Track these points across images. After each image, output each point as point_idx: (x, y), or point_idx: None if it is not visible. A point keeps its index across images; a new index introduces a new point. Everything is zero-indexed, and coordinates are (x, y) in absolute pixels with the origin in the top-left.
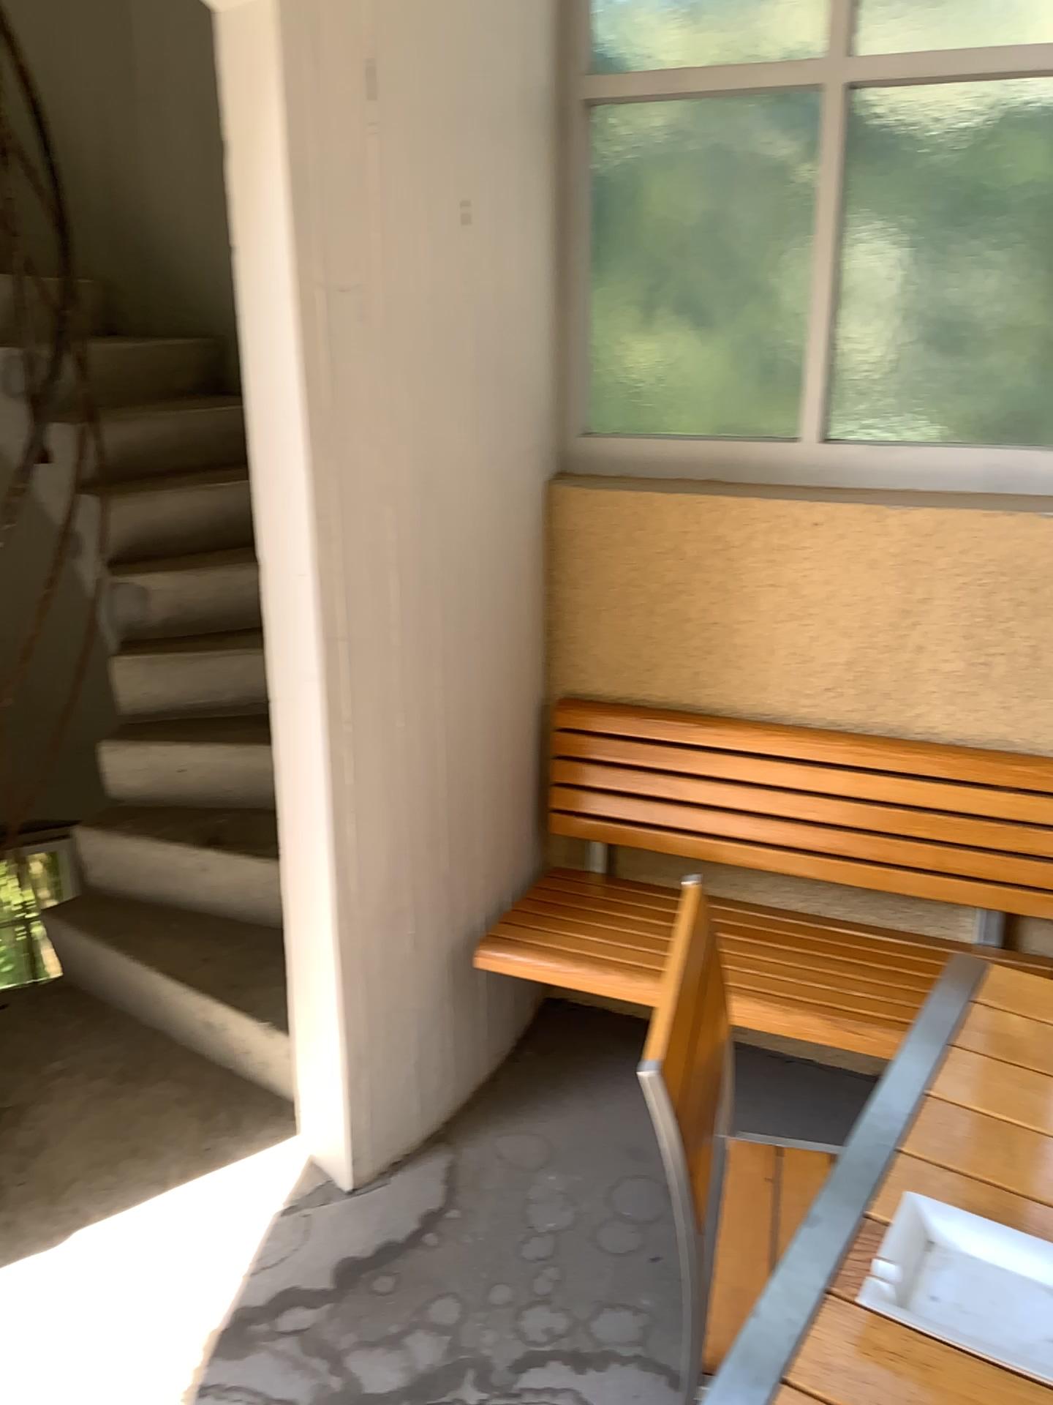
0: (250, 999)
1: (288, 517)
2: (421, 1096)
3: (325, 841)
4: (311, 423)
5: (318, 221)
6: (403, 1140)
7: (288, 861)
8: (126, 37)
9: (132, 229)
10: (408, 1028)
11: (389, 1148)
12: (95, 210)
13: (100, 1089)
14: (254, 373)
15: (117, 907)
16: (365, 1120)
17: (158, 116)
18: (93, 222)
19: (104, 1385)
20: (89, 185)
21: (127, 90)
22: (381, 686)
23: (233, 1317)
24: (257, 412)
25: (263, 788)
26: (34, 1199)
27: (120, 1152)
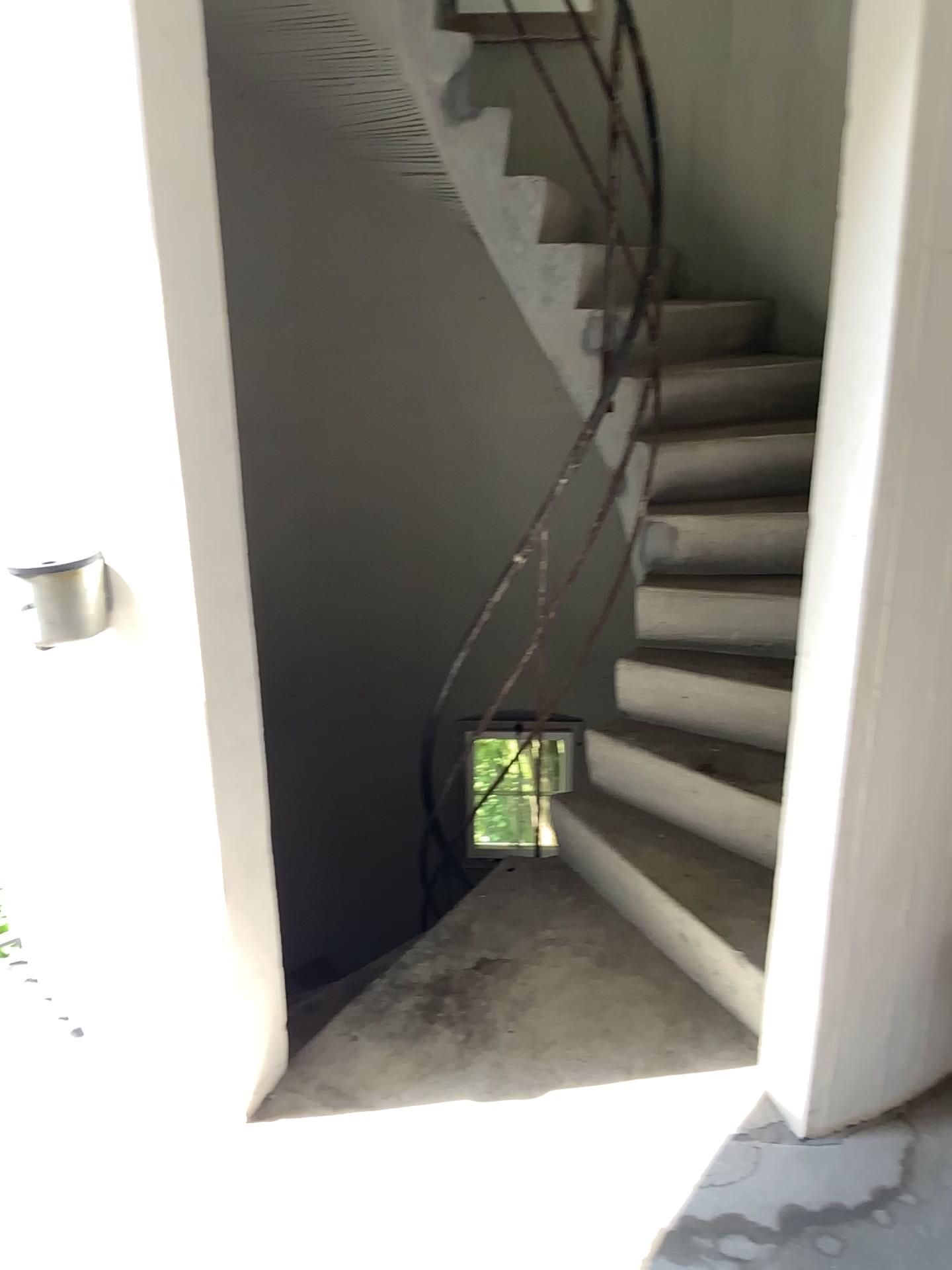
0: (725, 924)
1: (851, 478)
2: (888, 1069)
3: (836, 799)
4: (894, 387)
5: (935, 183)
6: (862, 1105)
7: (792, 809)
8: (727, 25)
9: (705, 201)
10: (887, 999)
11: (848, 1110)
12: (675, 185)
13: (582, 966)
14: (840, 336)
15: (615, 808)
16: (829, 1076)
17: (745, 96)
18: (672, 196)
19: (564, 1241)
20: (673, 163)
21: (720, 74)
22: (918, 657)
23: (681, 1222)
24: (836, 373)
25: (760, 727)
26: (521, 1049)
27: (594, 1029)
